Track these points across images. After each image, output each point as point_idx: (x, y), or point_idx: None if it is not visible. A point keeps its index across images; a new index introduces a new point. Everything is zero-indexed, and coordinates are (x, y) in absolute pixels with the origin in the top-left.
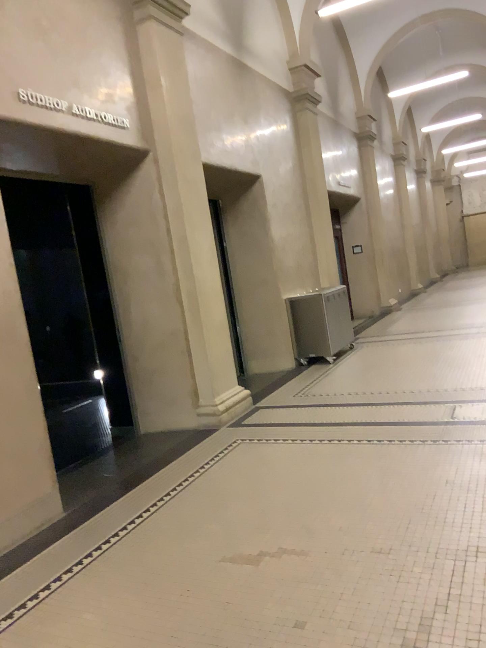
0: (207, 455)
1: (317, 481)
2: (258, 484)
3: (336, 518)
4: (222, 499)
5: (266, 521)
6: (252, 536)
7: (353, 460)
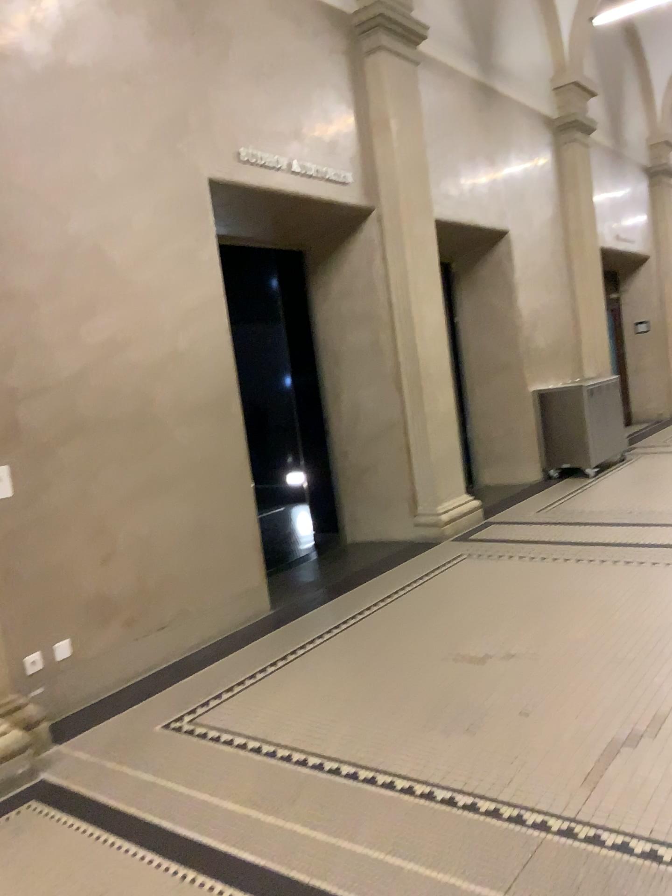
0: (428, 564)
1: (556, 593)
2: (487, 592)
3: (573, 625)
4: (446, 603)
5: (494, 624)
6: (478, 635)
7: (601, 576)
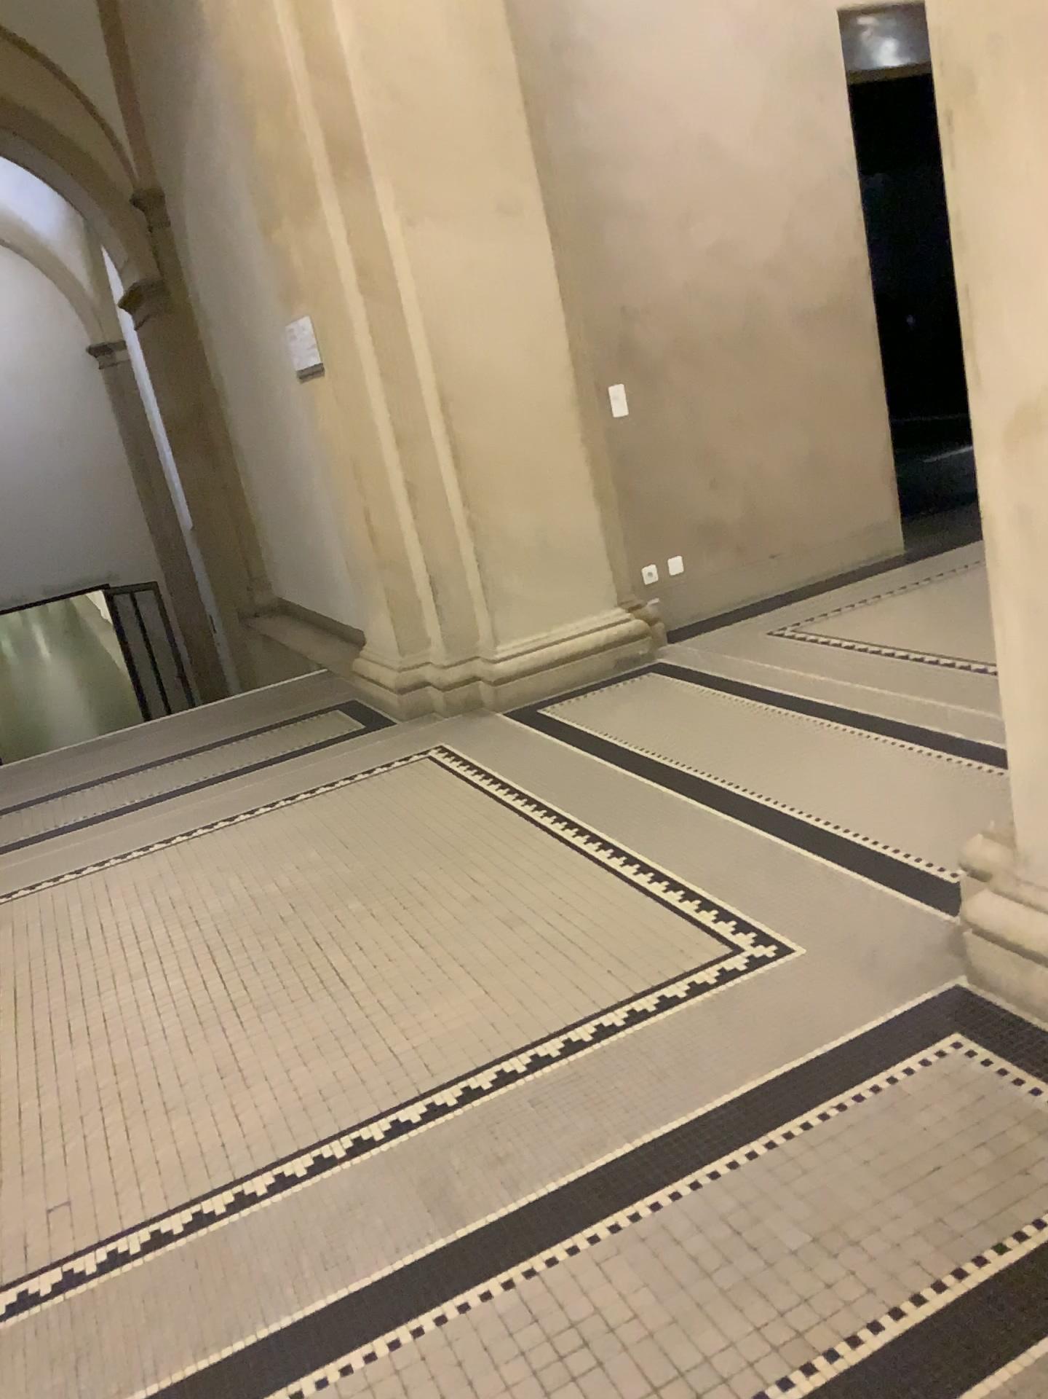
0: None
1: None
2: None
3: None
4: None
5: None
6: None
7: None
